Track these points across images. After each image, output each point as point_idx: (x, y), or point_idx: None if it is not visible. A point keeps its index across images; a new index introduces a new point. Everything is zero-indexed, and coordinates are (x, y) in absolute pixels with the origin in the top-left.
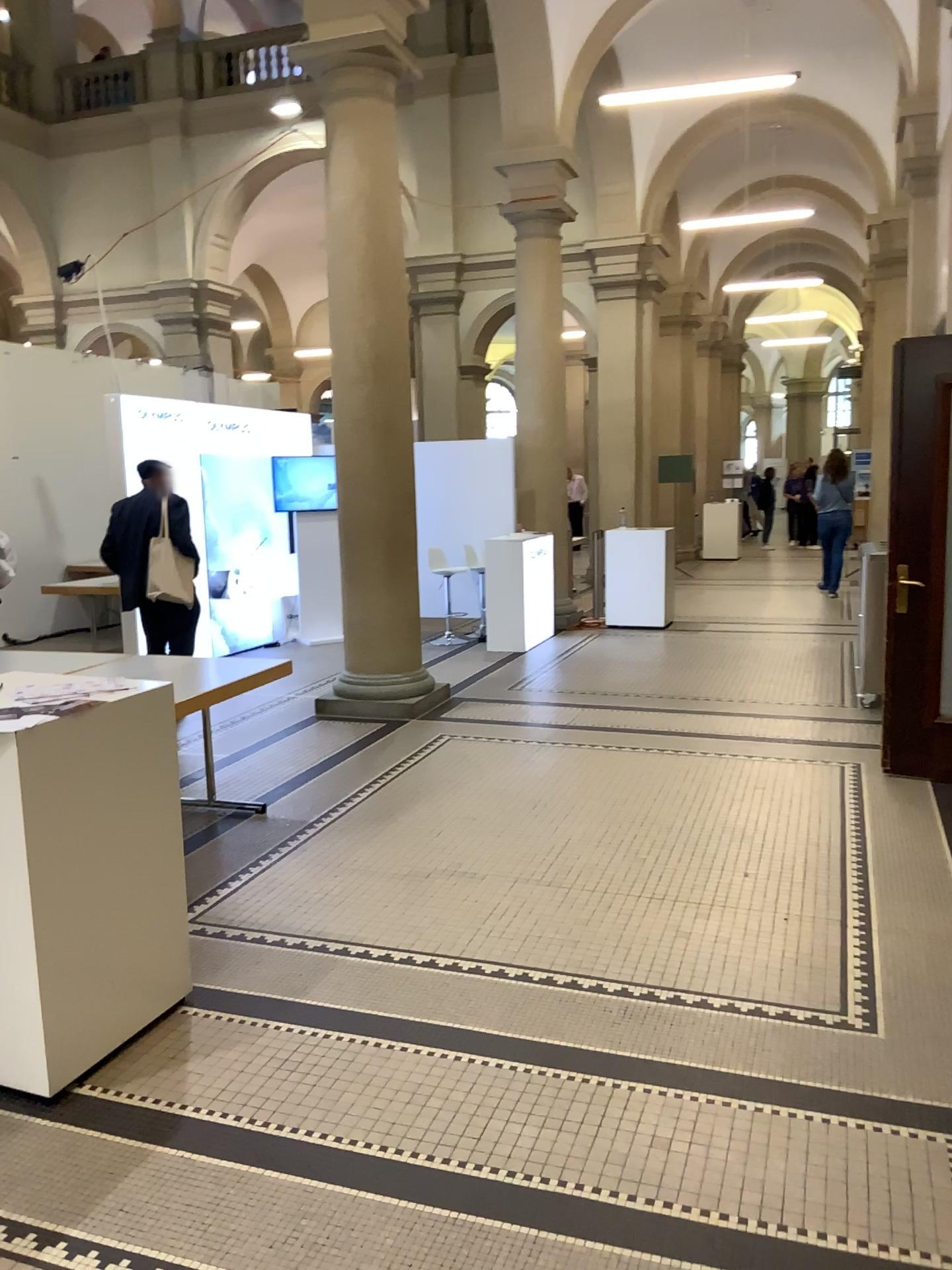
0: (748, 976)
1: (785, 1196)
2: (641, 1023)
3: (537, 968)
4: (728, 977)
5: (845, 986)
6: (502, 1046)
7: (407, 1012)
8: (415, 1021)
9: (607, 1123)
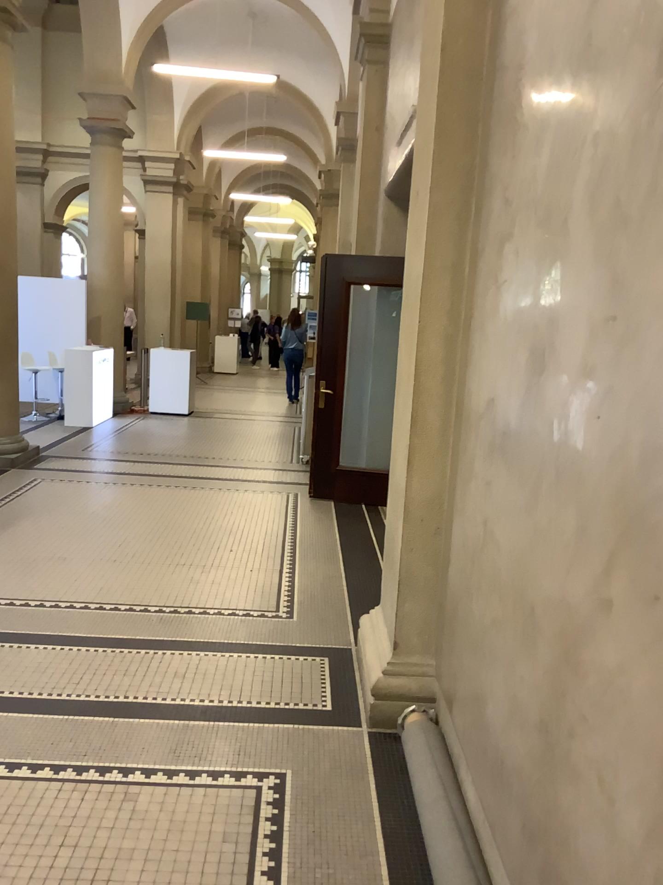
0: (228, 600)
1: (242, 690)
2: (169, 625)
3: (107, 603)
4: (217, 601)
5: (278, 601)
6: (89, 641)
7: (28, 630)
8: (33, 634)
9: (150, 670)
